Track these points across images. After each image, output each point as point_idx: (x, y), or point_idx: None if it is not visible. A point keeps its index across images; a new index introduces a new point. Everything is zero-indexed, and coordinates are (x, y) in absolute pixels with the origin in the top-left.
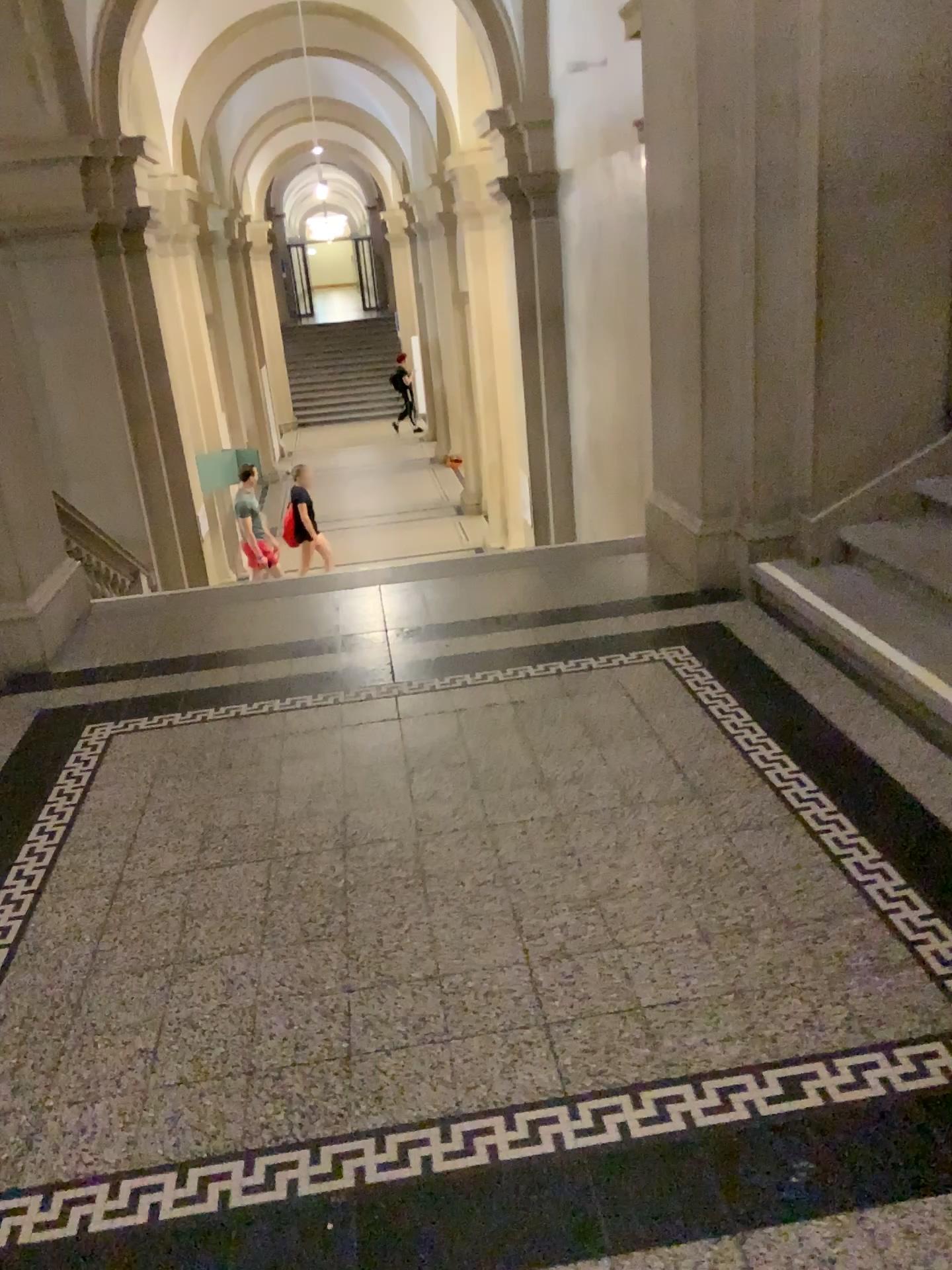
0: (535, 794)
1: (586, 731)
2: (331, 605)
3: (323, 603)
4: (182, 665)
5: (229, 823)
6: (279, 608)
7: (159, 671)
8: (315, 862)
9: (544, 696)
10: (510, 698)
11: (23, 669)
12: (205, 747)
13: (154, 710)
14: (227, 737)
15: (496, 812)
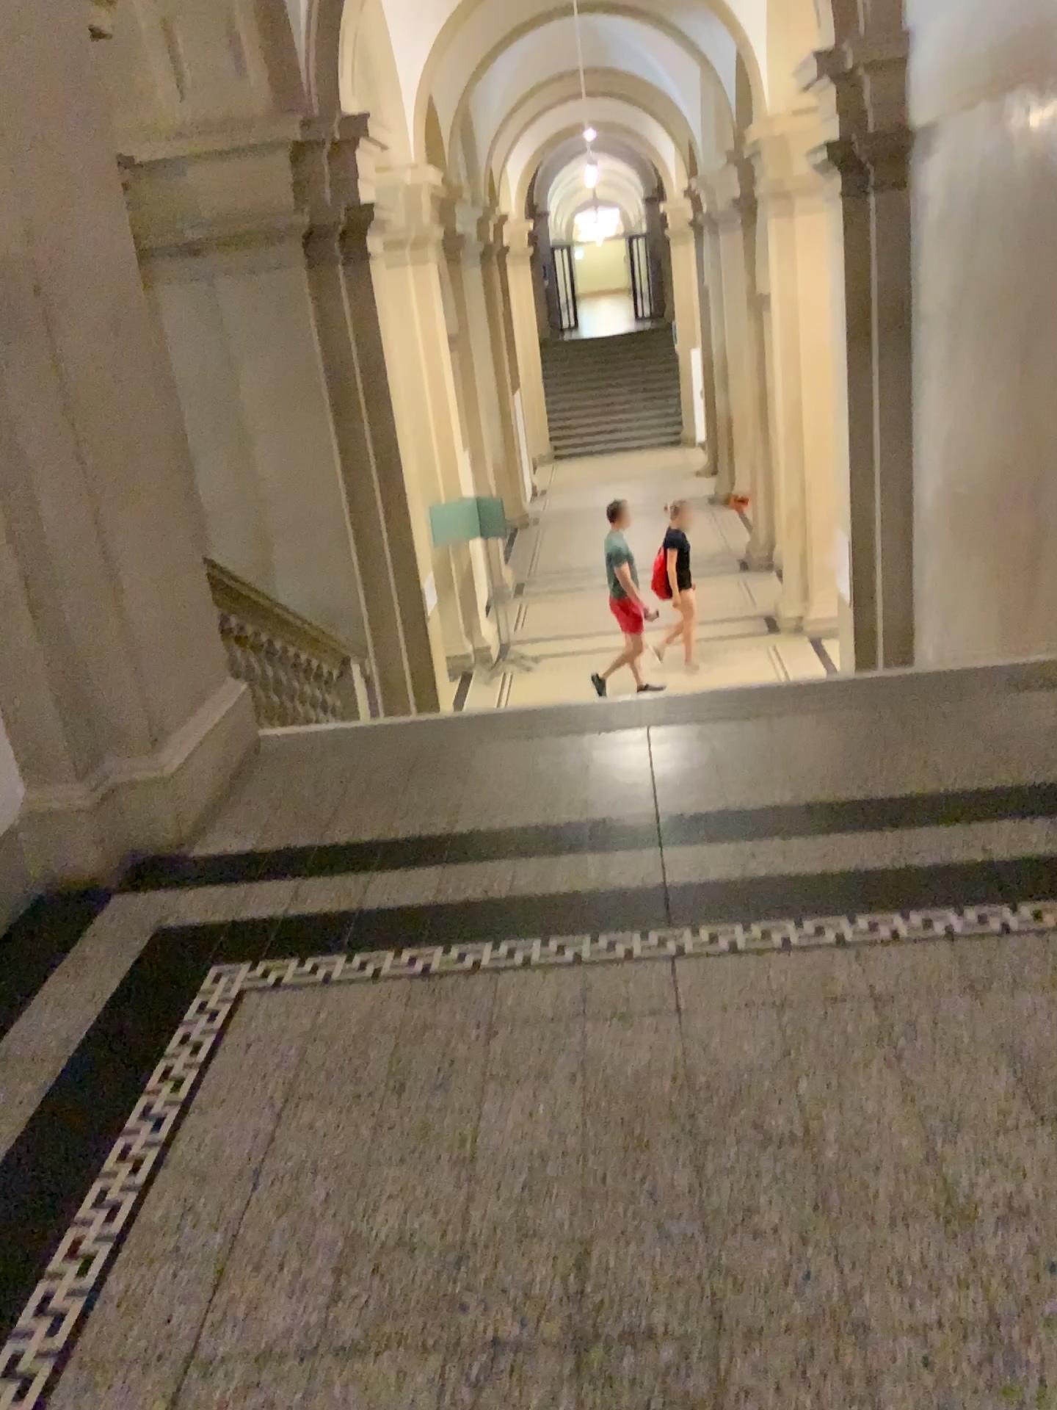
0: (941, 1251)
1: (1019, 1087)
2: (580, 766)
3: (569, 761)
4: (362, 860)
5: (388, 1233)
6: (507, 764)
7: (329, 869)
8: (526, 1378)
9: (929, 987)
10: (869, 984)
11: (148, 852)
12: (372, 1037)
13: (309, 947)
14: (408, 1018)
15: (867, 1289)
